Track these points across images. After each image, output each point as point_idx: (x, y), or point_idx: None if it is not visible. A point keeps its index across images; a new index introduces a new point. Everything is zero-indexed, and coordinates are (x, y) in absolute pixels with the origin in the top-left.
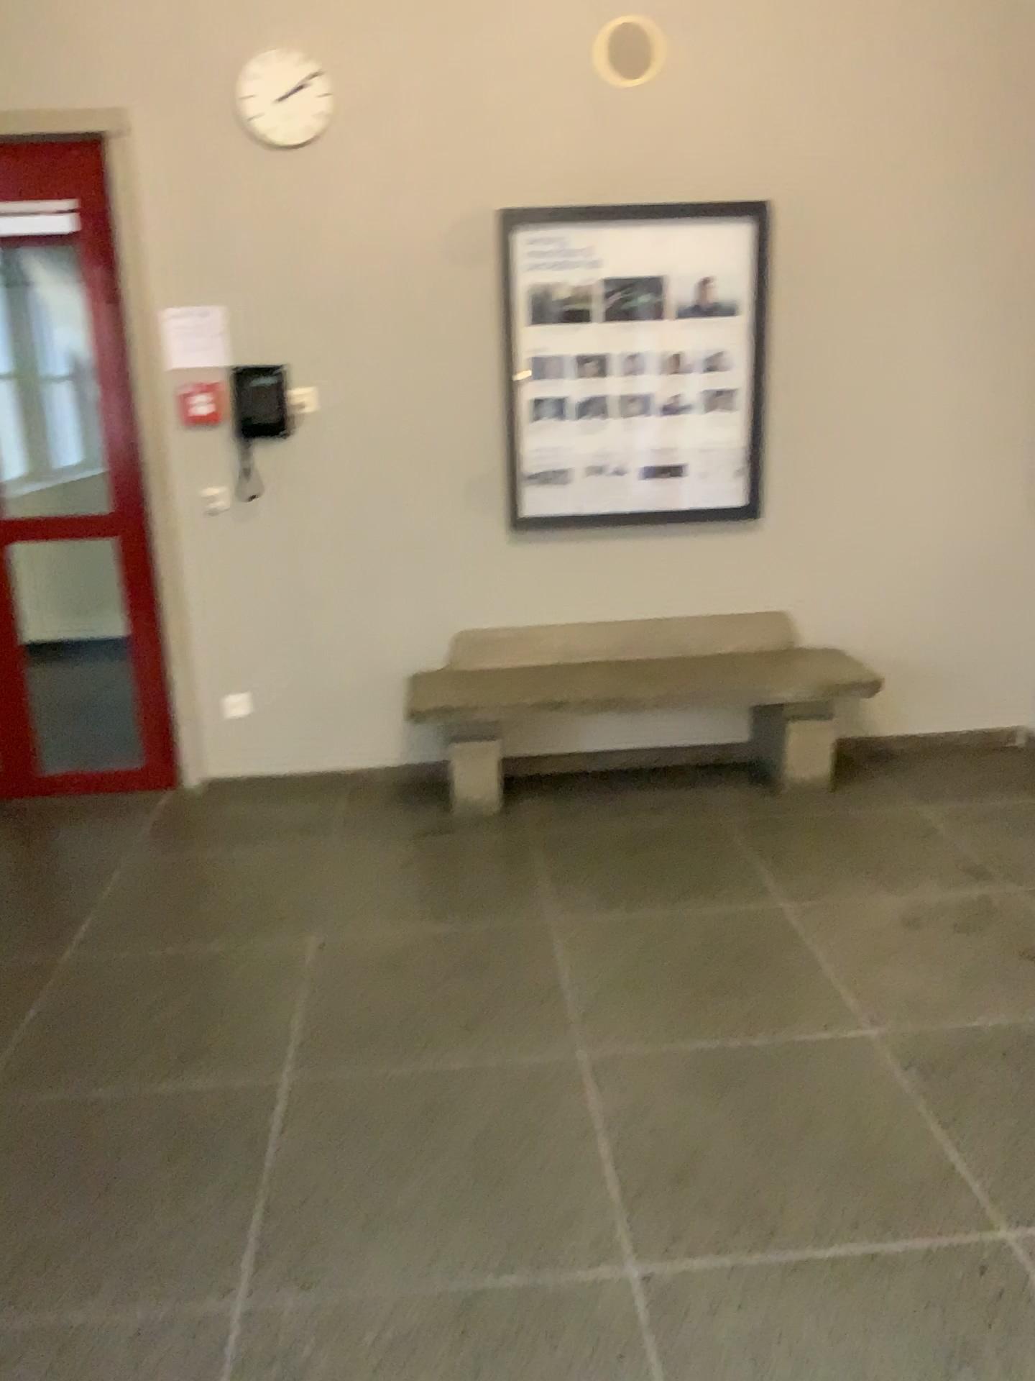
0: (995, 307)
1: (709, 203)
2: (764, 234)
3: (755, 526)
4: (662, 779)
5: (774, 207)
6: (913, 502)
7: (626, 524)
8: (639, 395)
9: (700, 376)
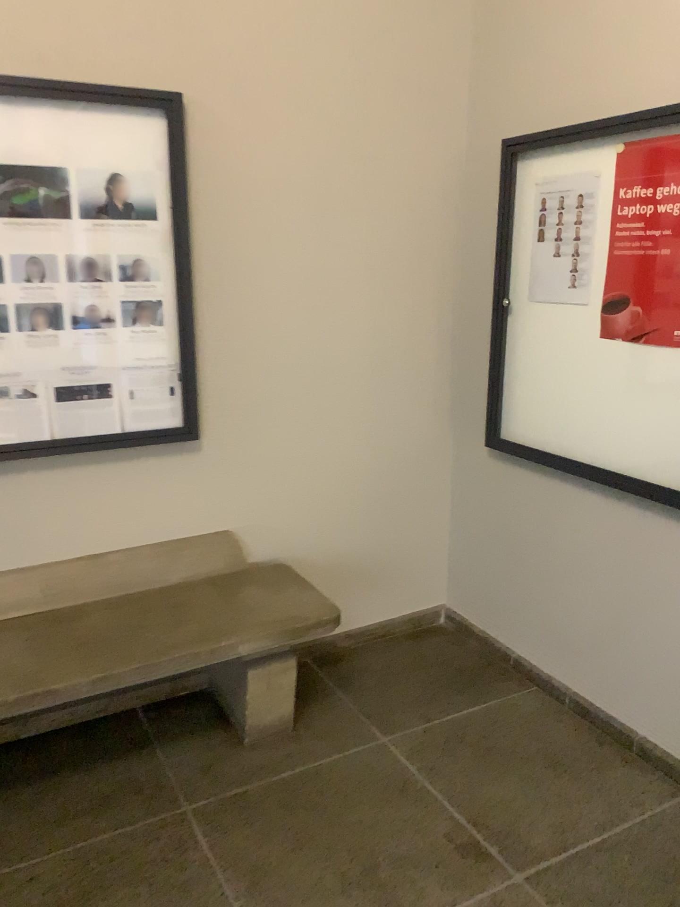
0: (408, 223)
1: (115, 86)
2: (181, 129)
3: (192, 447)
4: (108, 738)
5: (190, 100)
6: (346, 412)
7: (43, 456)
8: (46, 306)
9: (119, 286)
